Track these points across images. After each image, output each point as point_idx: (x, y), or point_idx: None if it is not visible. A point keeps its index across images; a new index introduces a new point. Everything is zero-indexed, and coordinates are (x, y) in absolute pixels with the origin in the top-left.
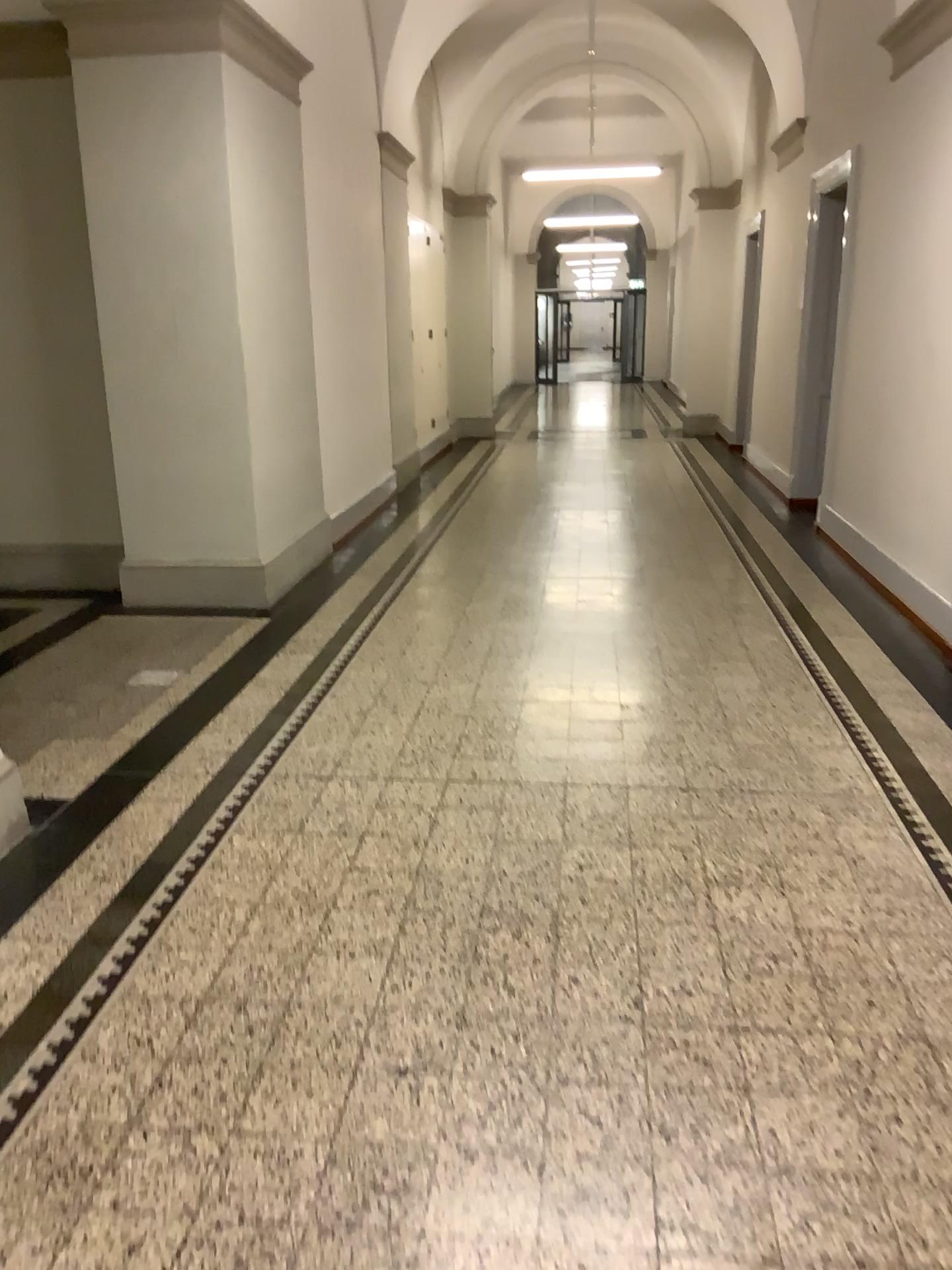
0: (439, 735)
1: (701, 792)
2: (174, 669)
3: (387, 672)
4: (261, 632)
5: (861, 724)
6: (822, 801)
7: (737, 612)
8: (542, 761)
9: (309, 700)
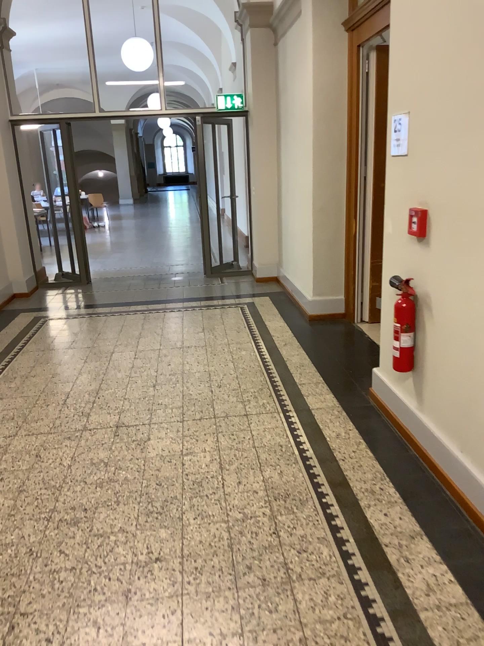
0: None
1: None
2: None
3: None
4: None
5: None
6: None
7: None
8: None
9: None
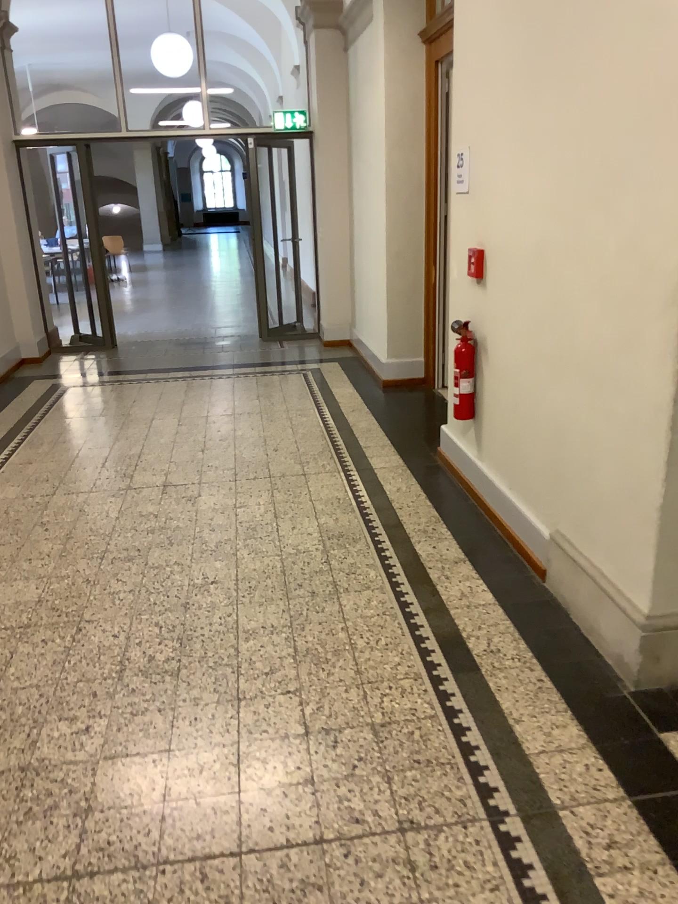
0: None
1: None
2: None
3: None
4: None
5: None
6: None
7: None
8: None
9: None
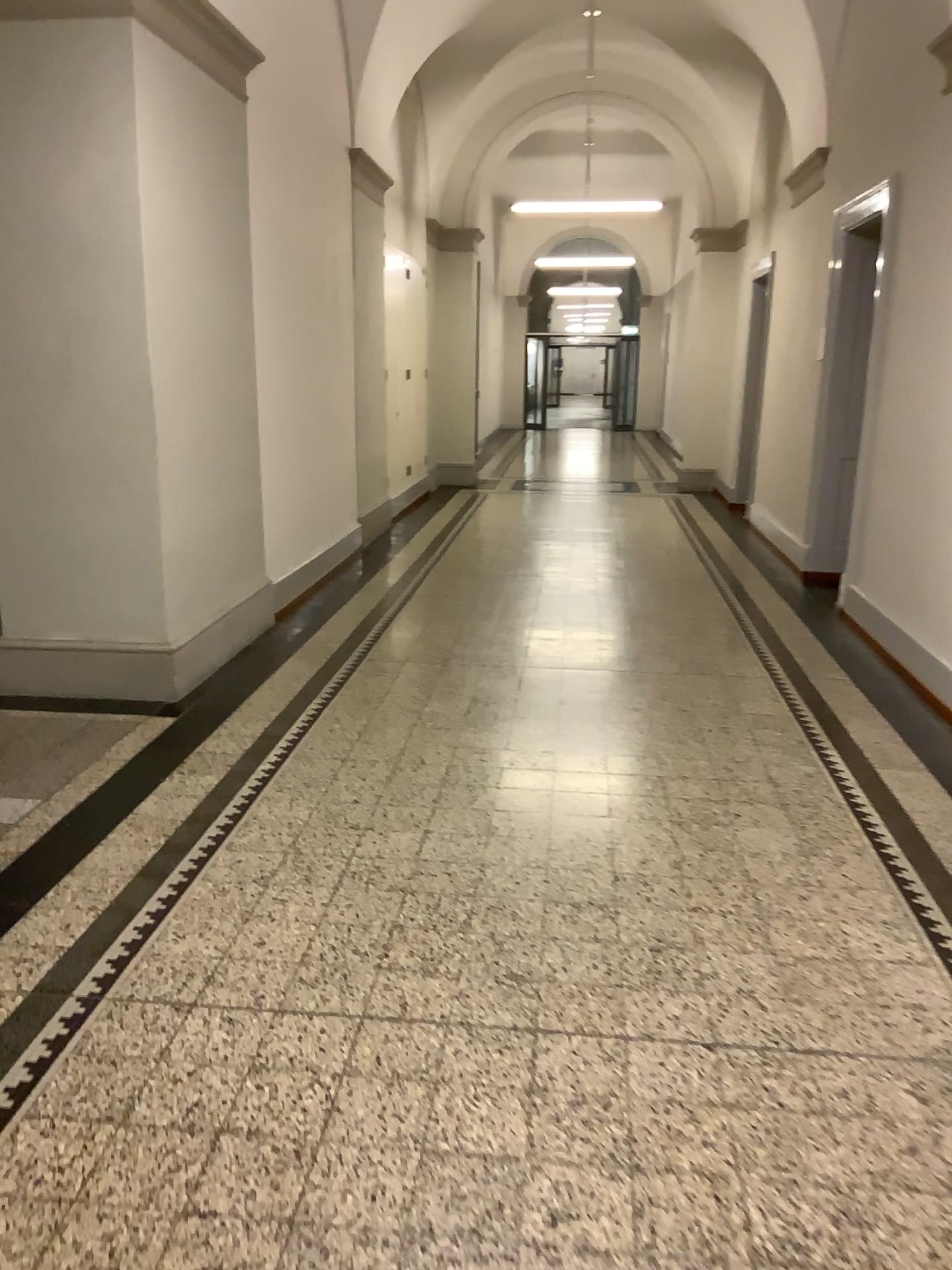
0: (363, 924)
1: (731, 1049)
2: (29, 798)
3: (307, 810)
4: (159, 740)
5: (943, 923)
6: (909, 1074)
7: (757, 728)
8: (502, 978)
9: (196, 856)
